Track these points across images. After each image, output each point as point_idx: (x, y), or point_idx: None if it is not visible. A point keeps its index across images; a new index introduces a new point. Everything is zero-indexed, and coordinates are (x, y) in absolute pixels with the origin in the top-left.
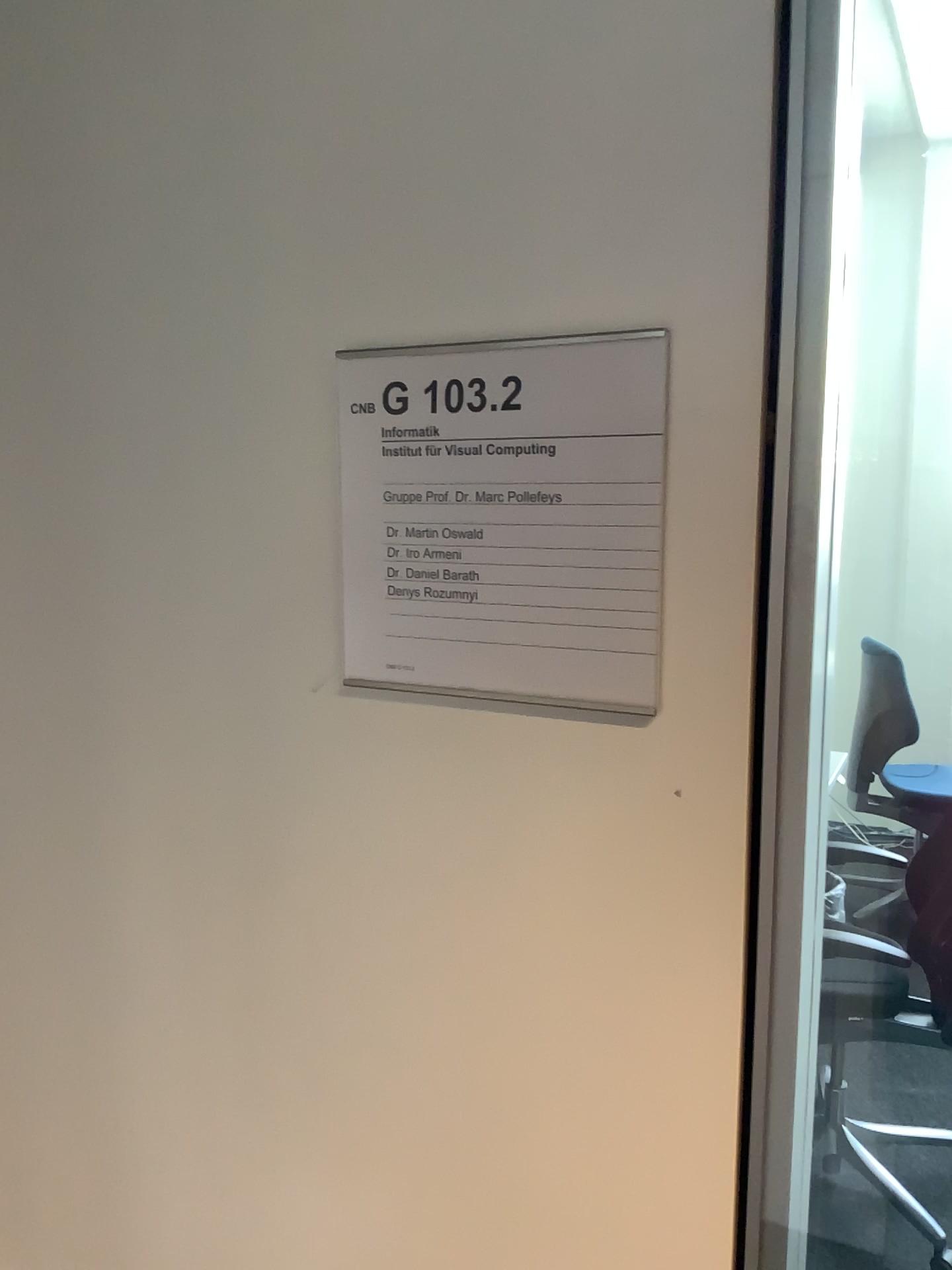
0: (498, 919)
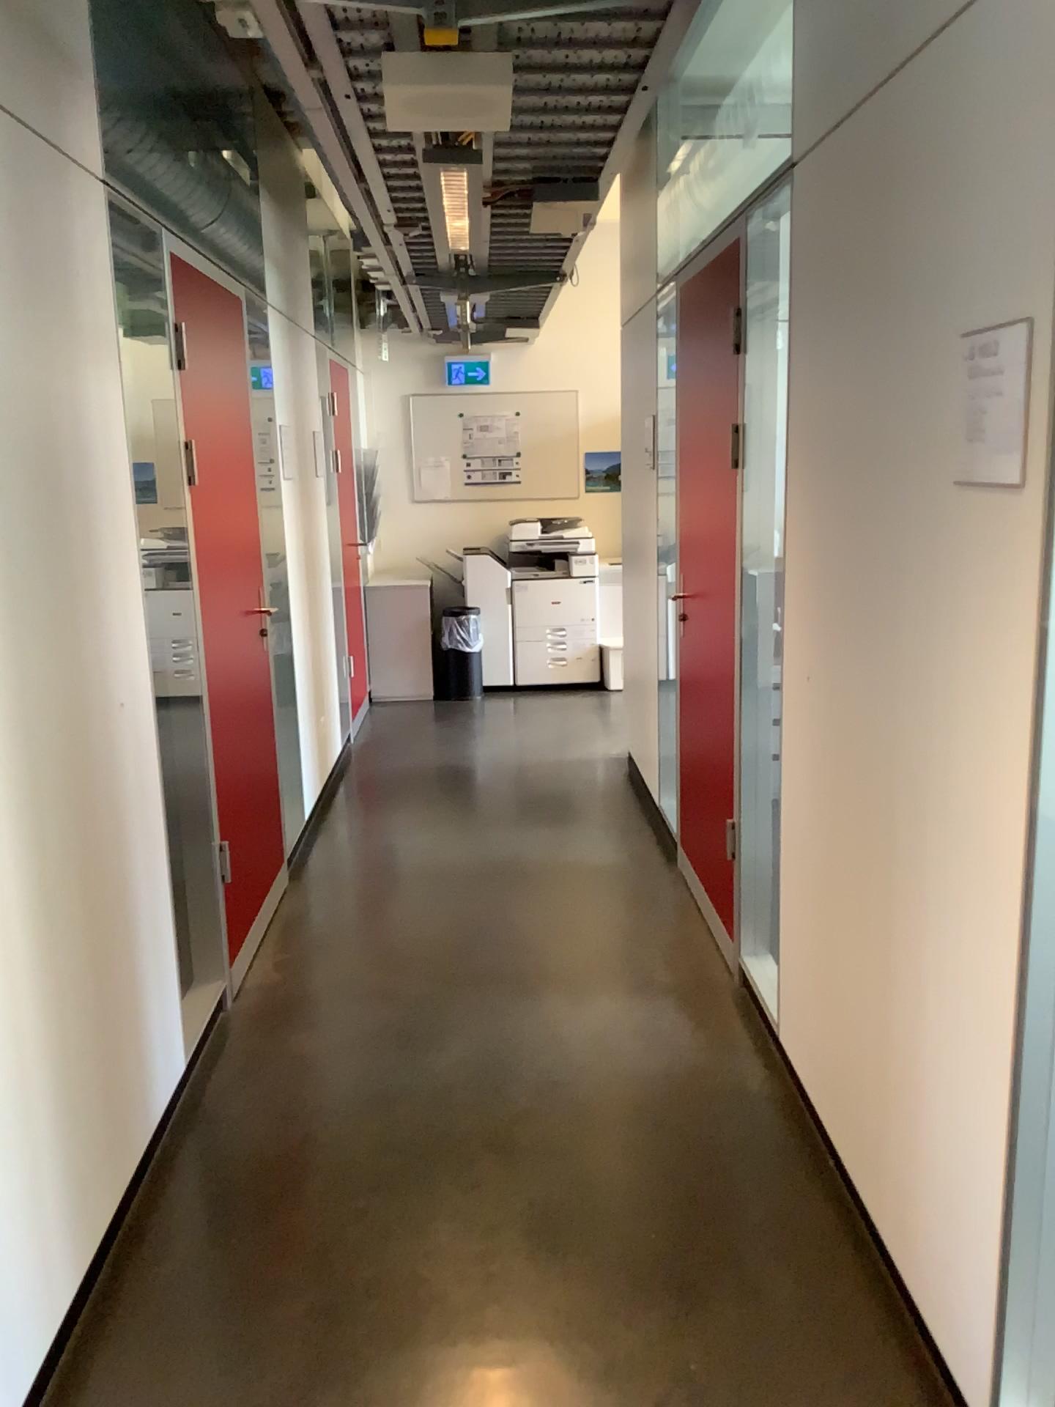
0: (988, 589)
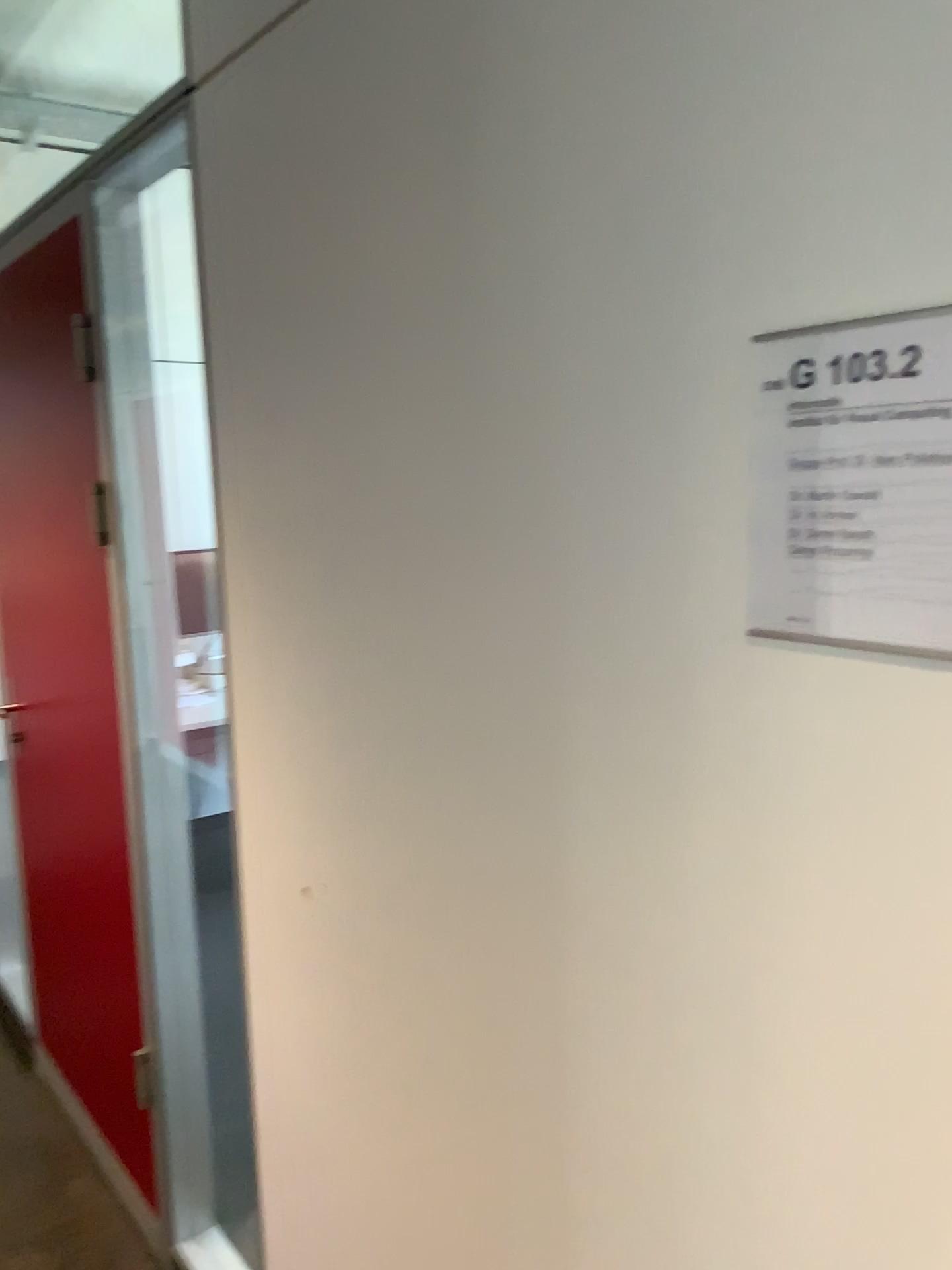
0: (888, 856)
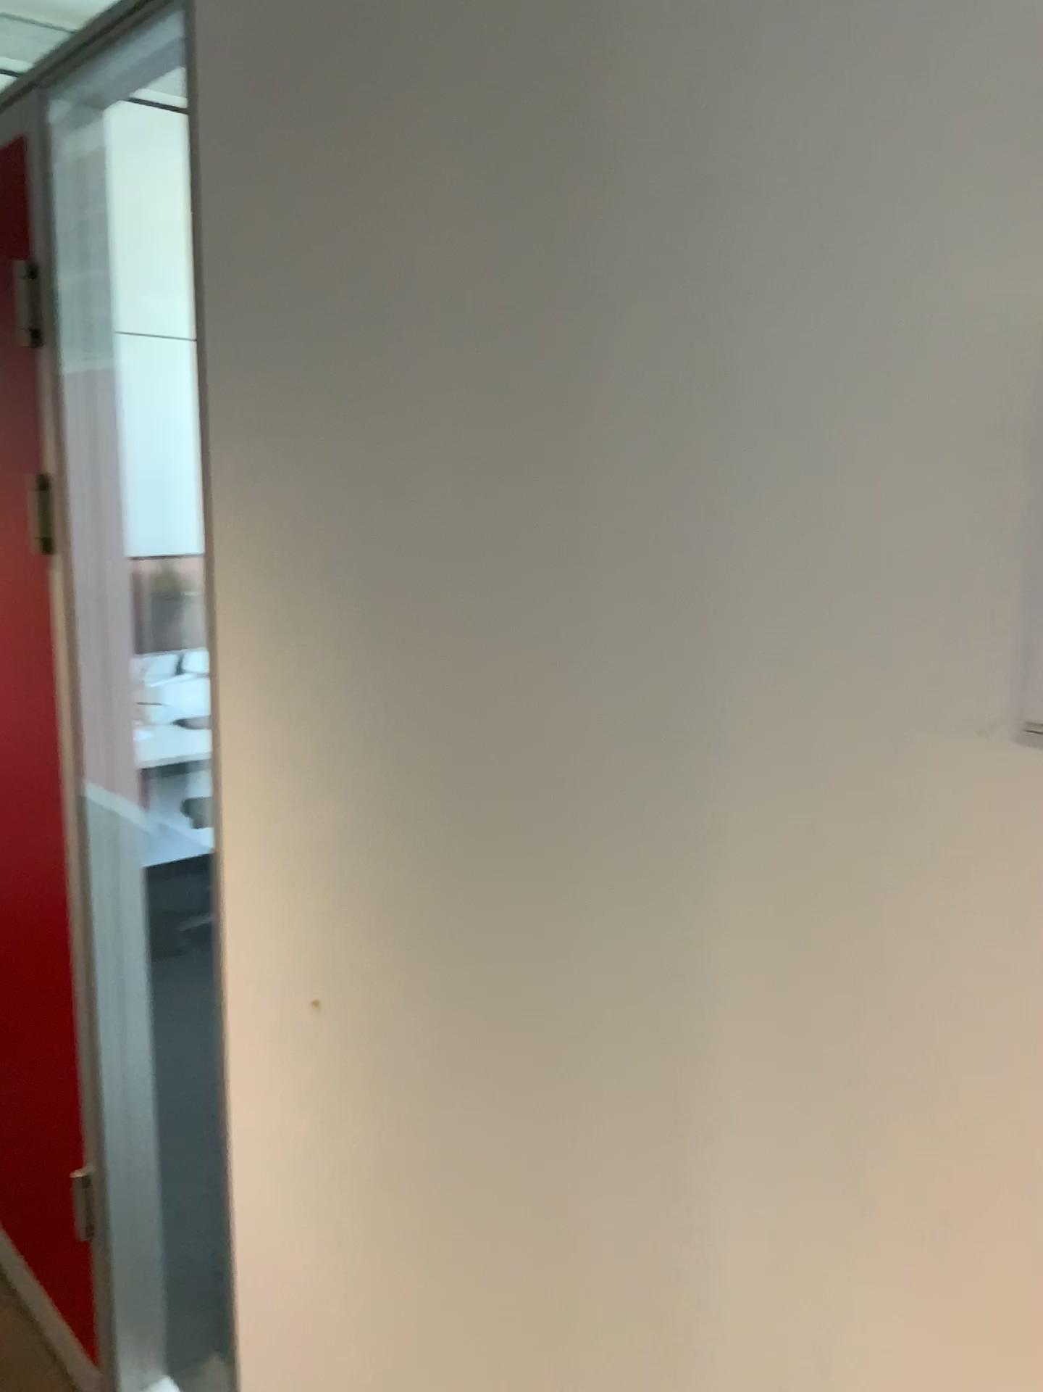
0: None
